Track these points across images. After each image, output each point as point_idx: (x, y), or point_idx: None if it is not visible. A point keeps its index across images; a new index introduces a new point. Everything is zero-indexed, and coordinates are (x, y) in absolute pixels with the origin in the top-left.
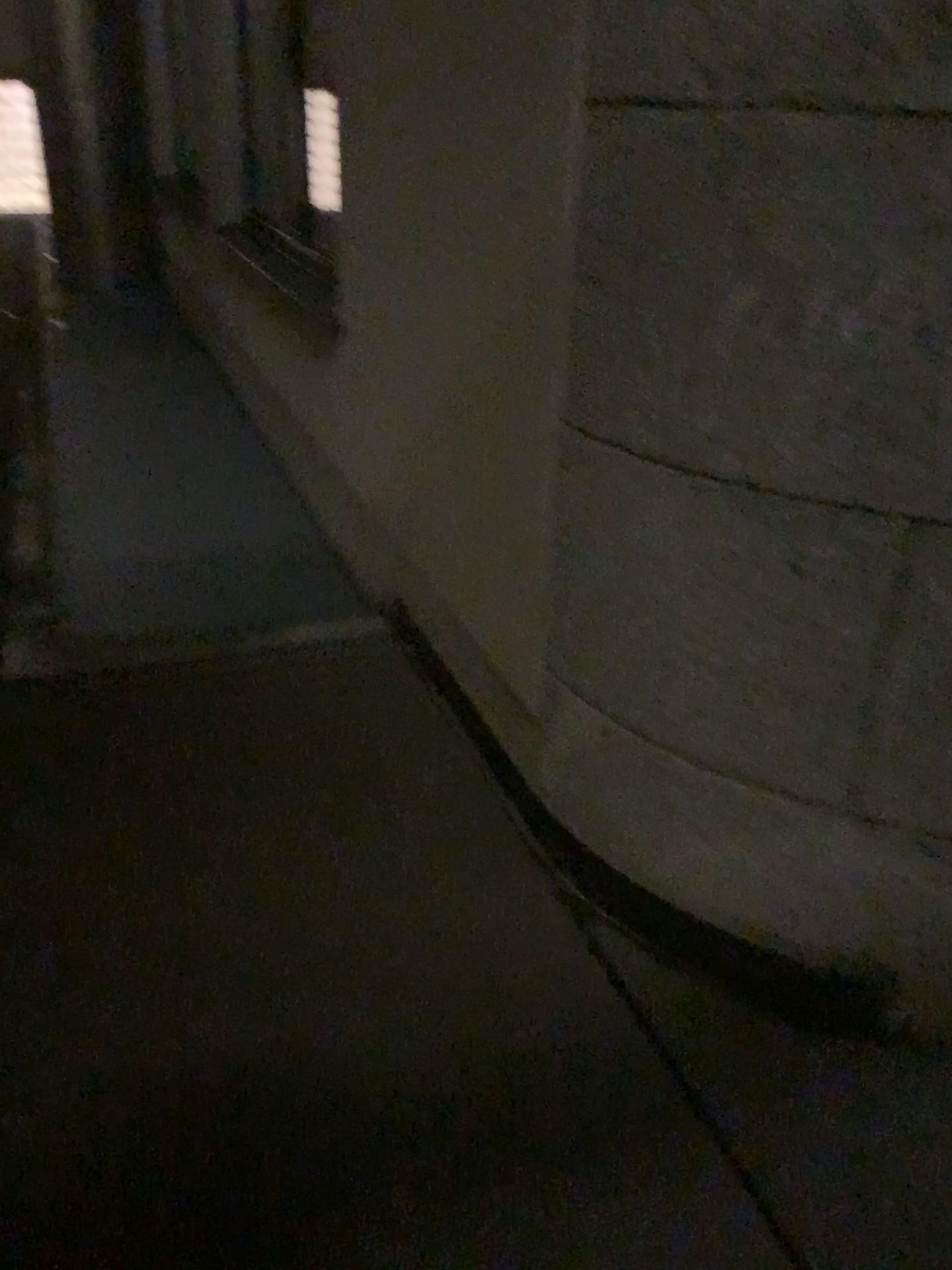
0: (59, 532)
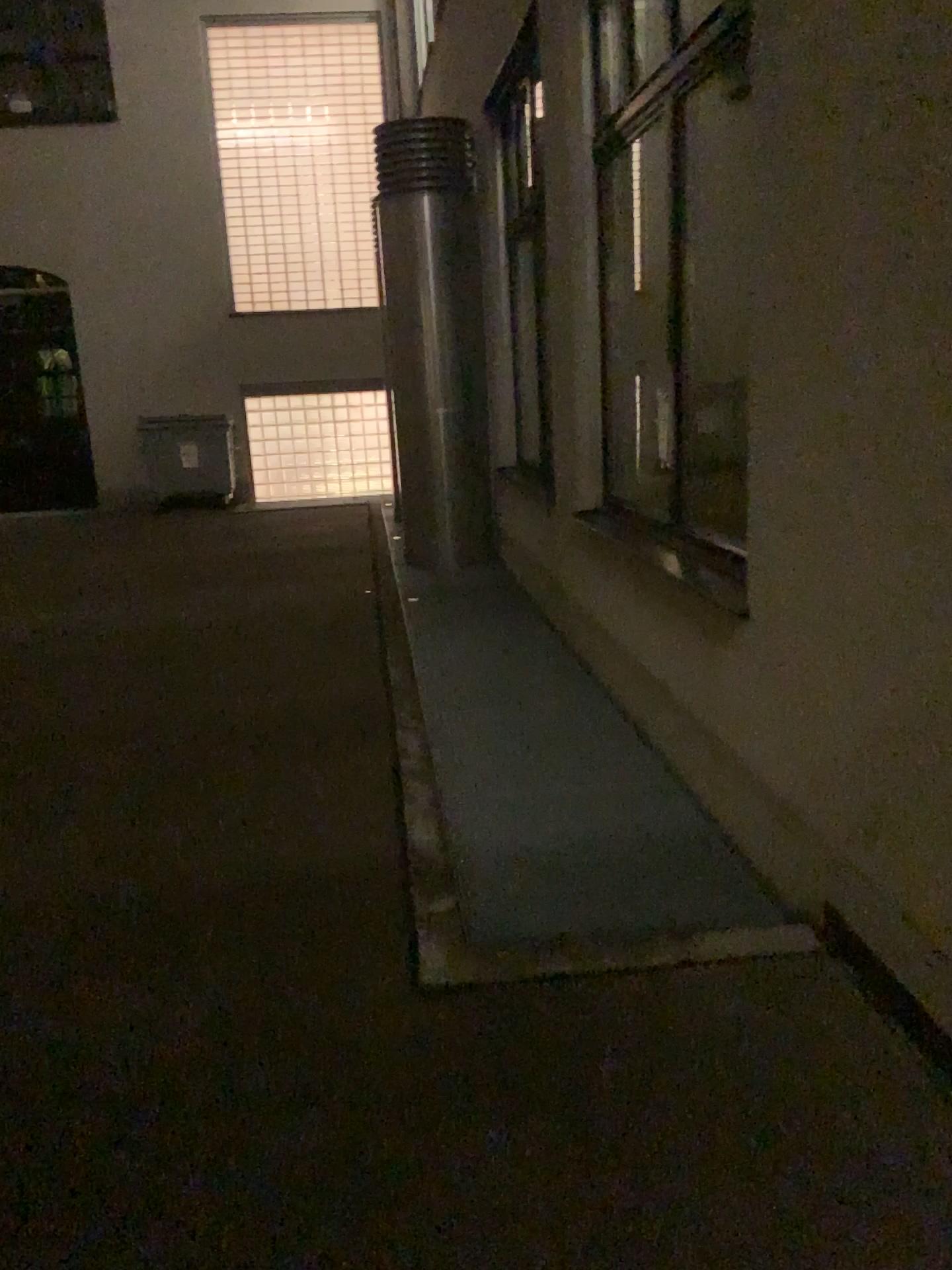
0: (458, 817)
